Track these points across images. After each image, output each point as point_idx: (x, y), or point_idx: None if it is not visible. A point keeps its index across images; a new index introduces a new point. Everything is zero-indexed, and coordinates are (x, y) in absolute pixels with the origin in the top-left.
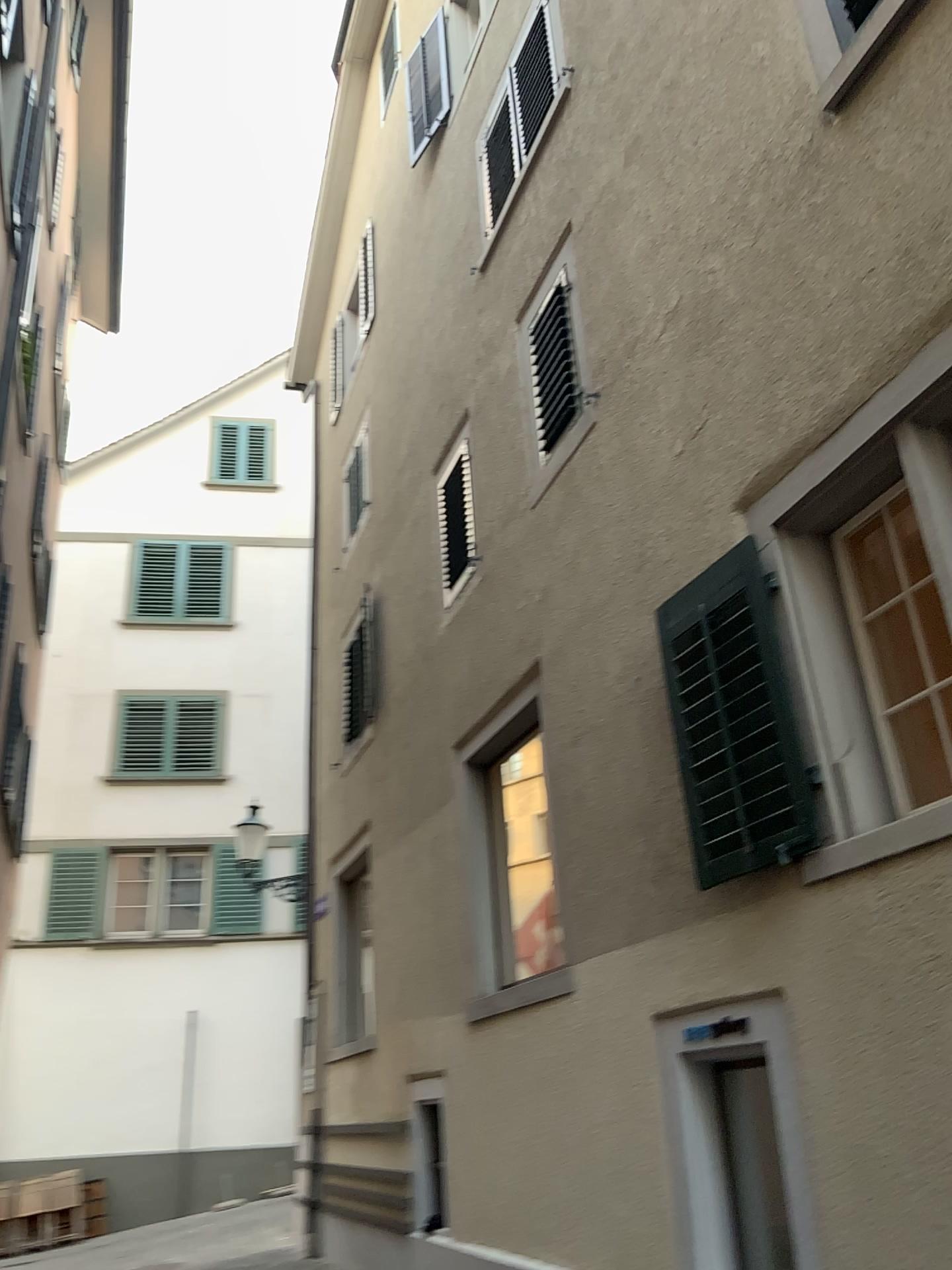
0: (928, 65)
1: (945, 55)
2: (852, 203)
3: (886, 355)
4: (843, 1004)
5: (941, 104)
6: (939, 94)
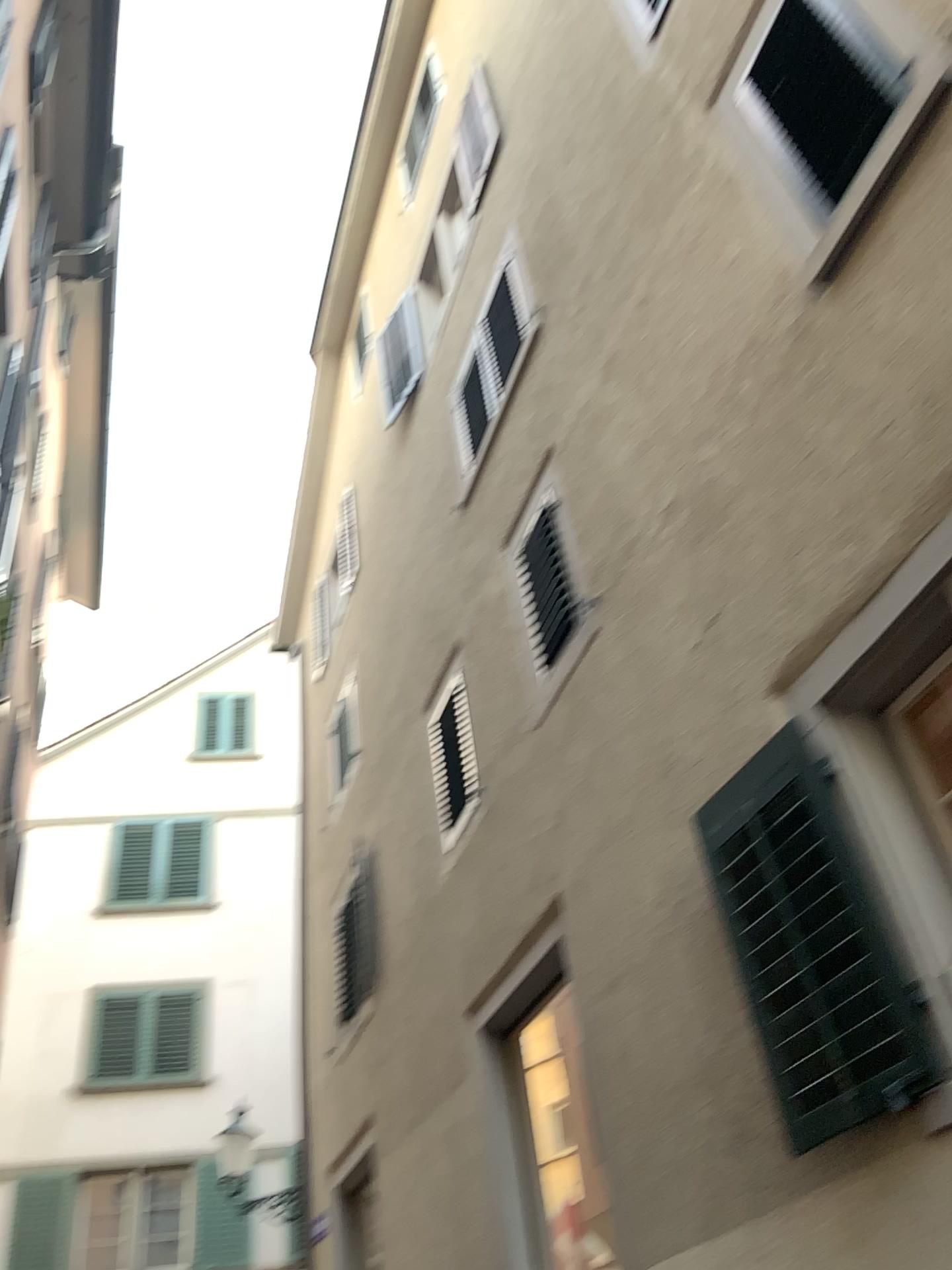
0: (920, 218)
1: (937, 206)
2: (859, 360)
3: (926, 501)
4: None
5: (942, 249)
6: (938, 241)
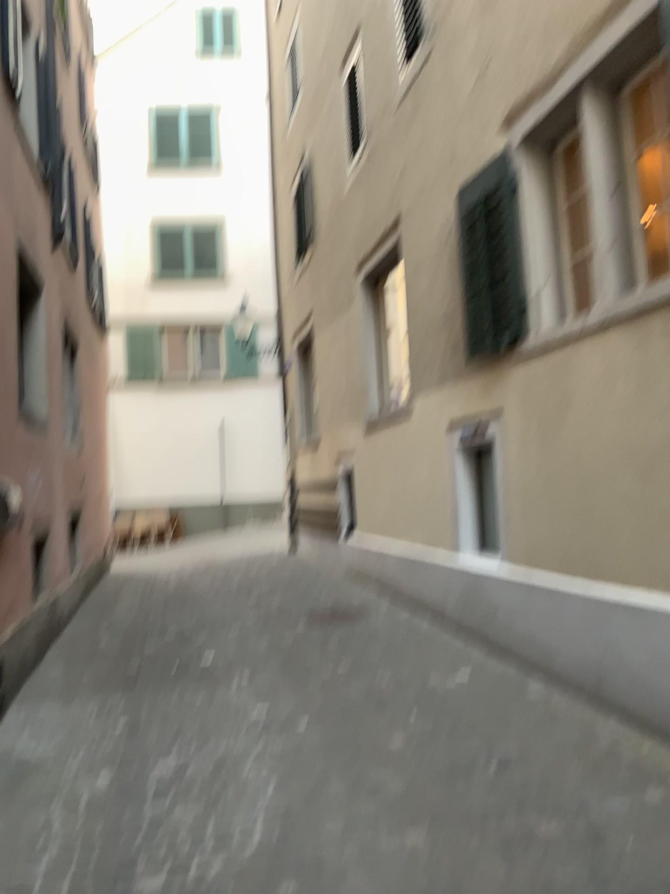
0: None
1: None
2: None
3: (577, 38)
4: (524, 421)
5: None
6: None
